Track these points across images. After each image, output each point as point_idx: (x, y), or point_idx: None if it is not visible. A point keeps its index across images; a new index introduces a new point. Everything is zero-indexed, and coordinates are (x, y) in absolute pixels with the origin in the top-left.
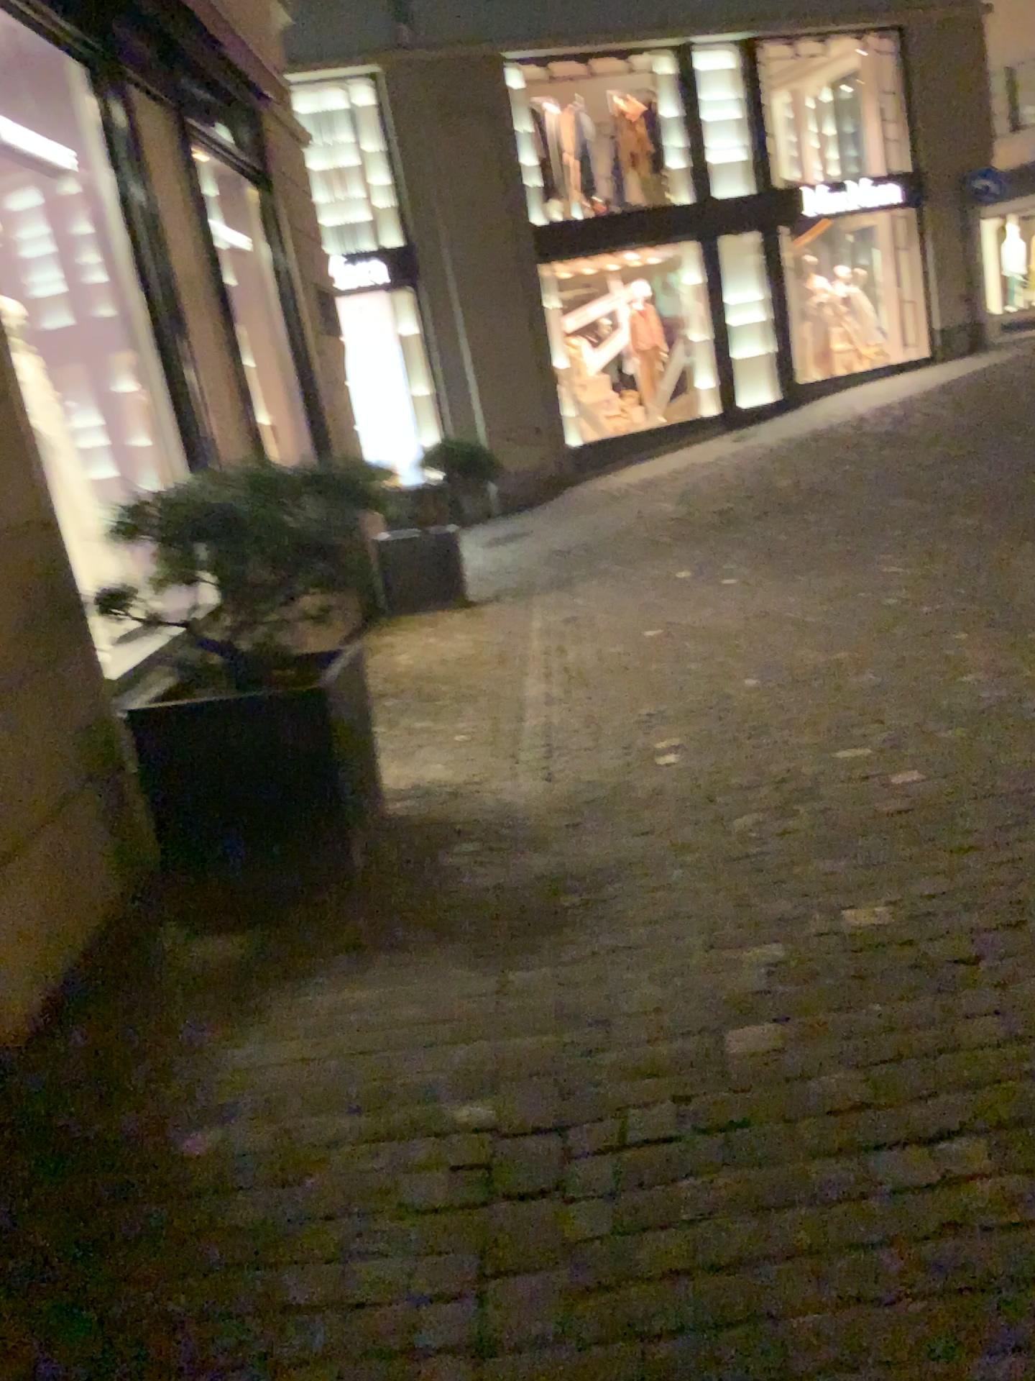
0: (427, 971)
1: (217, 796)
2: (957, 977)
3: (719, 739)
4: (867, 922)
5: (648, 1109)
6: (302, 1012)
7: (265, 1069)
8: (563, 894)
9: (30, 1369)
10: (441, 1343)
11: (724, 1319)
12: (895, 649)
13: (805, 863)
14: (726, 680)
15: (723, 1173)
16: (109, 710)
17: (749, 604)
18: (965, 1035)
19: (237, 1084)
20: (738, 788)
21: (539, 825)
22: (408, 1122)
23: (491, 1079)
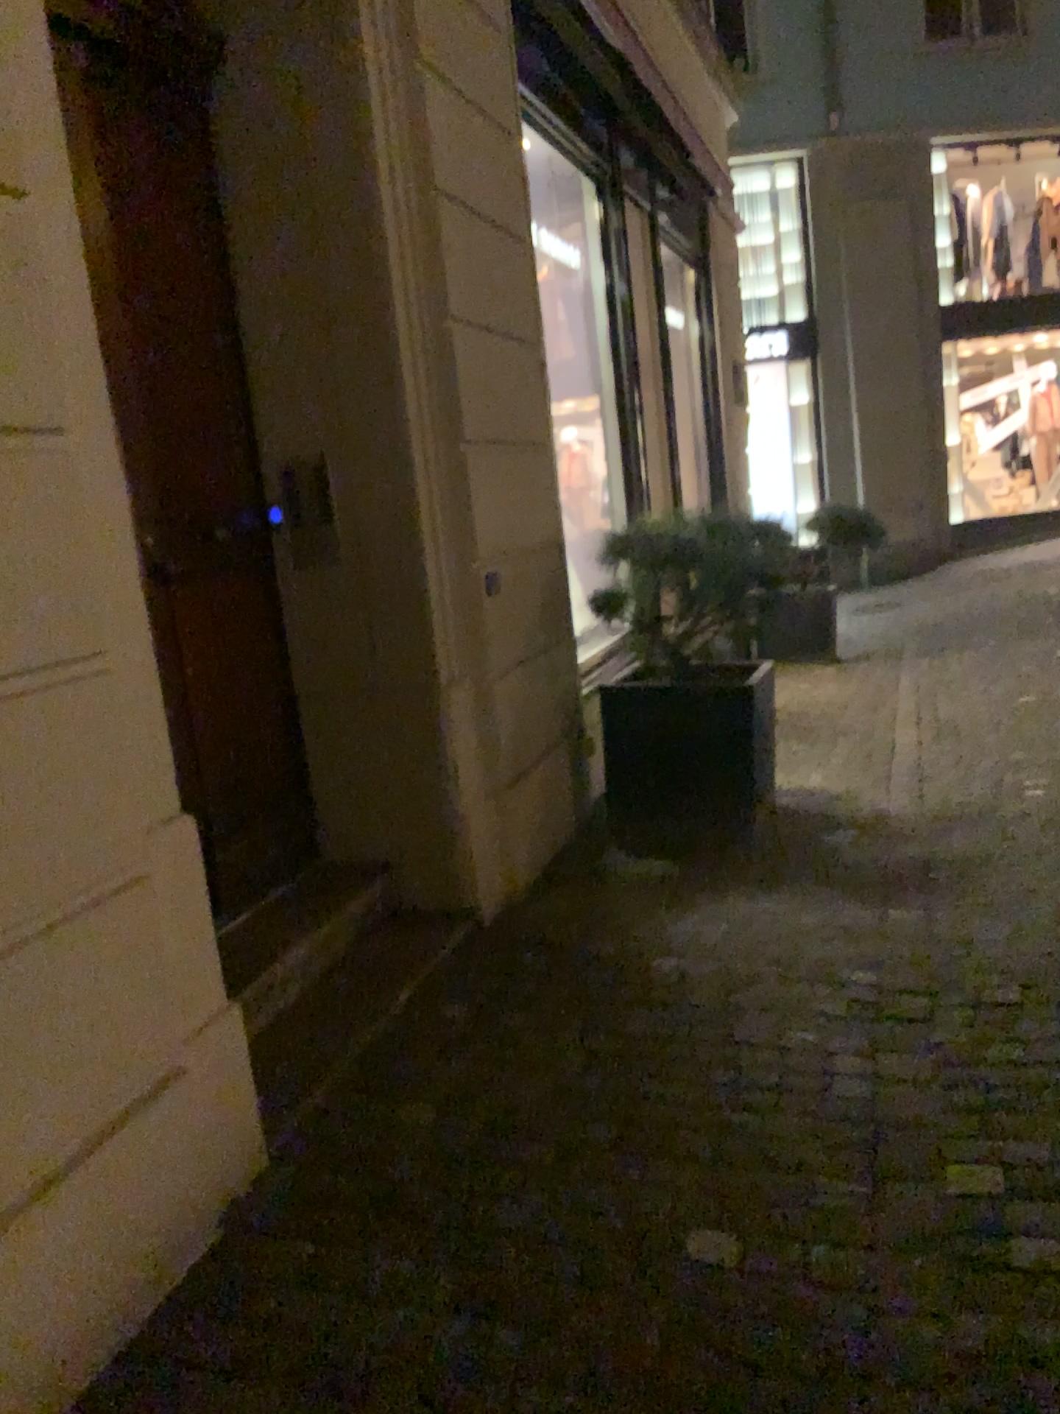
0: (821, 899)
1: (657, 759)
2: None
3: None
4: None
5: (999, 990)
6: (726, 910)
7: (704, 934)
8: (933, 869)
9: (575, 1048)
10: (848, 1071)
11: (1048, 1083)
12: None
13: None
14: None
15: (1055, 1023)
16: (580, 684)
17: None
18: None
19: (683, 940)
20: None
21: (913, 824)
22: (815, 974)
23: (877, 961)
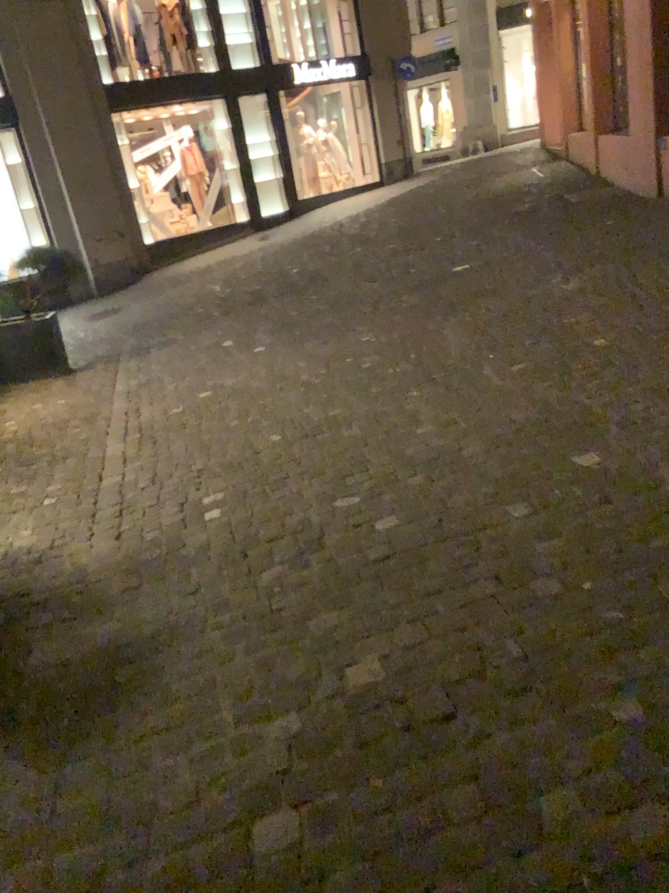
0: None
1: None
2: (441, 738)
3: (249, 493)
4: (366, 680)
5: None
6: None
7: None
8: (121, 662)
9: None
10: None
11: None
12: (373, 406)
13: (315, 617)
14: (255, 437)
15: None
16: None
17: (270, 371)
18: (452, 807)
19: None
20: (264, 541)
21: (105, 588)
22: None
23: None
